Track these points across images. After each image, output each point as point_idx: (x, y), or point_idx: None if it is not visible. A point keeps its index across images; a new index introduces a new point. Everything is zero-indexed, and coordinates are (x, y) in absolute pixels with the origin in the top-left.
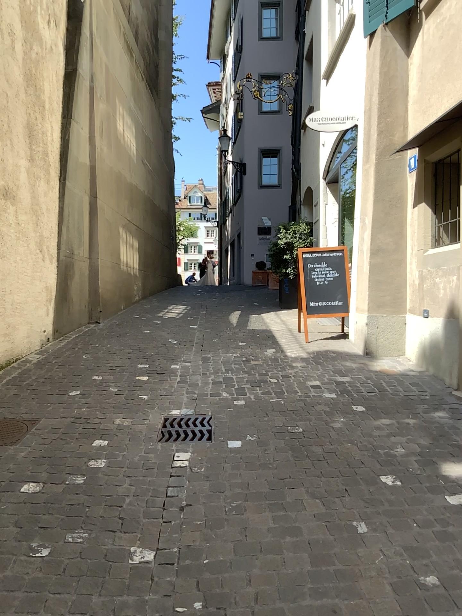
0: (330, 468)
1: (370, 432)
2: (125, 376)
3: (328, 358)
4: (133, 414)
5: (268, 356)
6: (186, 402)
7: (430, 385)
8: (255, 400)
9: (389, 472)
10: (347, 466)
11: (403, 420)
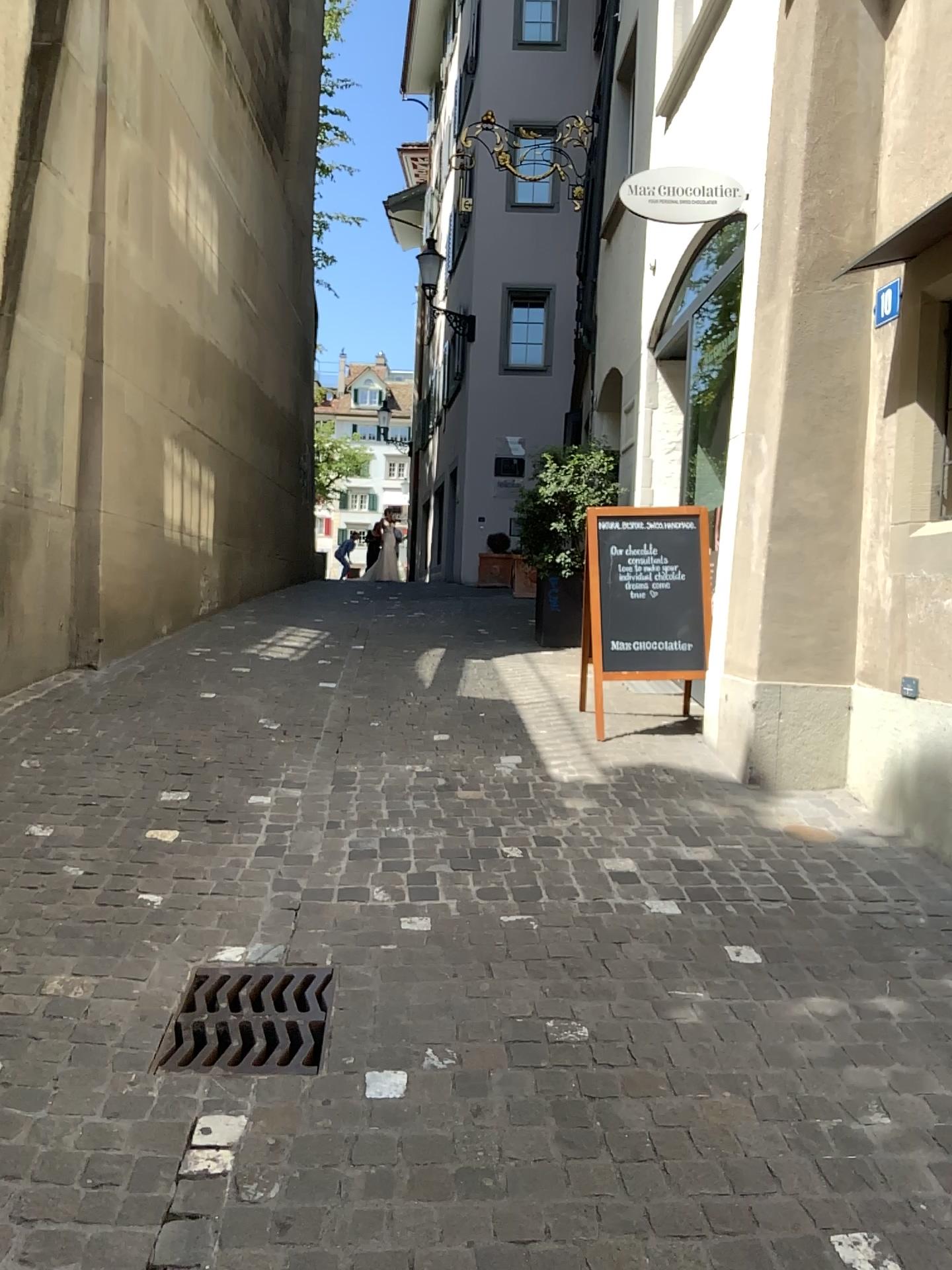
0: (675, 1200)
1: (784, 1047)
2: (120, 826)
3: (655, 789)
4: (106, 961)
5: (501, 778)
6: (266, 919)
7: (926, 884)
8: (458, 918)
9: (863, 1224)
10: (729, 1191)
11: (872, 1003)
